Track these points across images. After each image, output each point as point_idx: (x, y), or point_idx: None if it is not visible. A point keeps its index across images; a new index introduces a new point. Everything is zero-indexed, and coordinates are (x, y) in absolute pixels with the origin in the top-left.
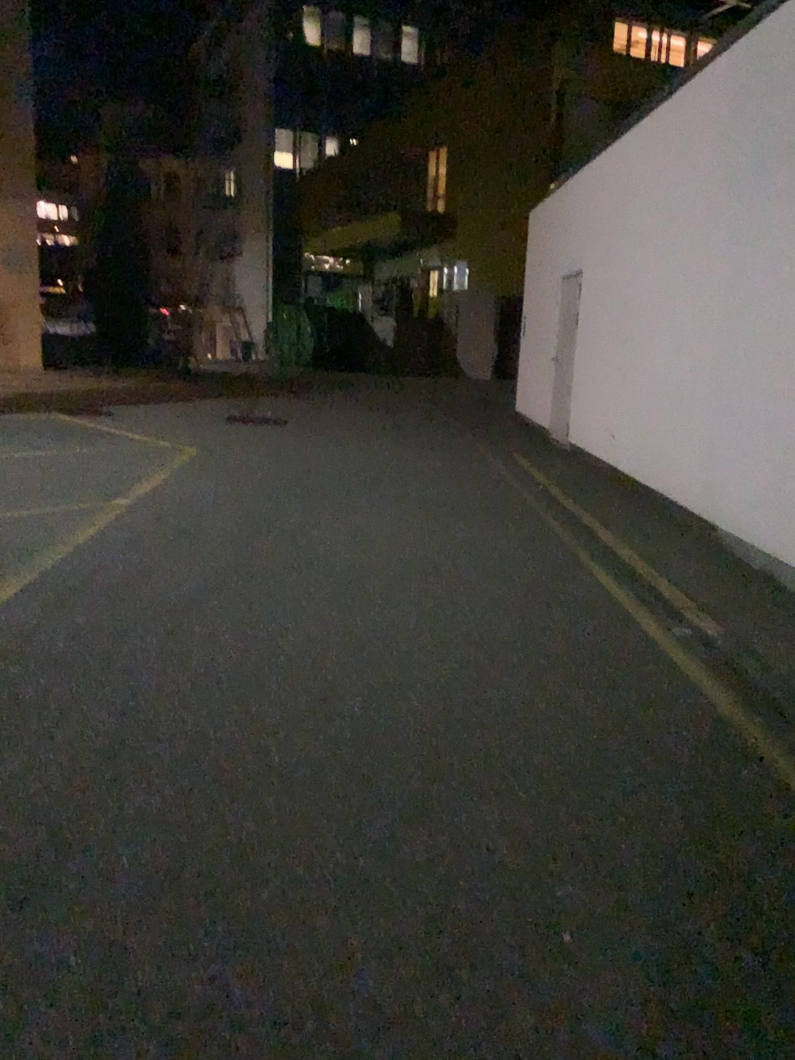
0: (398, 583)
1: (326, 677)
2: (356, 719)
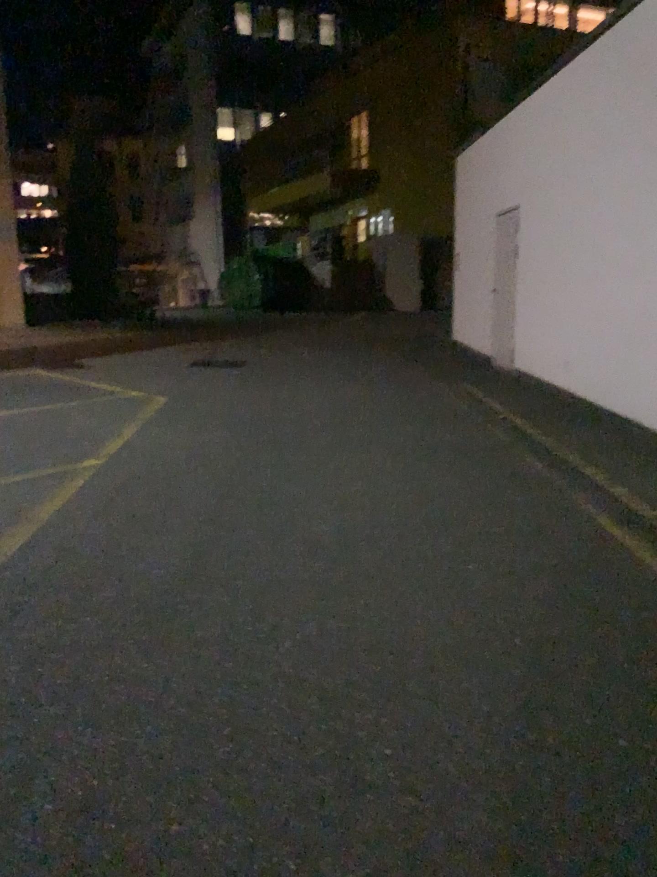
0: (403, 555)
1: (354, 724)
2: (412, 810)
